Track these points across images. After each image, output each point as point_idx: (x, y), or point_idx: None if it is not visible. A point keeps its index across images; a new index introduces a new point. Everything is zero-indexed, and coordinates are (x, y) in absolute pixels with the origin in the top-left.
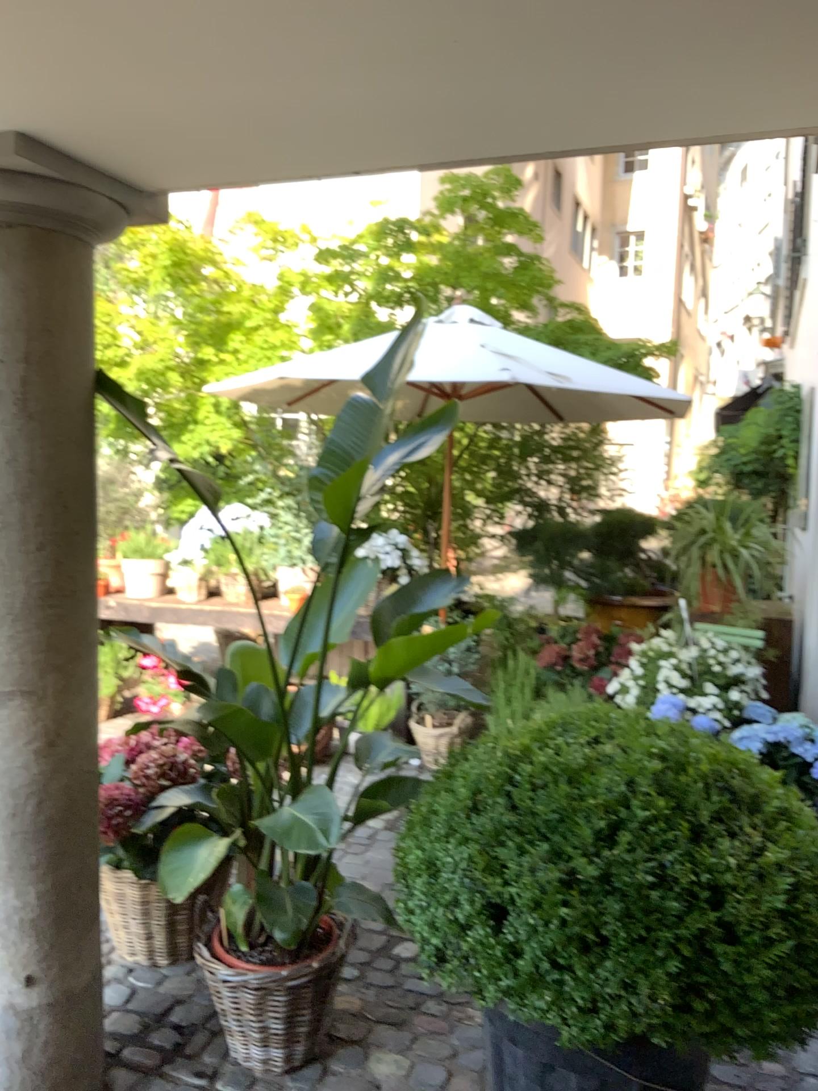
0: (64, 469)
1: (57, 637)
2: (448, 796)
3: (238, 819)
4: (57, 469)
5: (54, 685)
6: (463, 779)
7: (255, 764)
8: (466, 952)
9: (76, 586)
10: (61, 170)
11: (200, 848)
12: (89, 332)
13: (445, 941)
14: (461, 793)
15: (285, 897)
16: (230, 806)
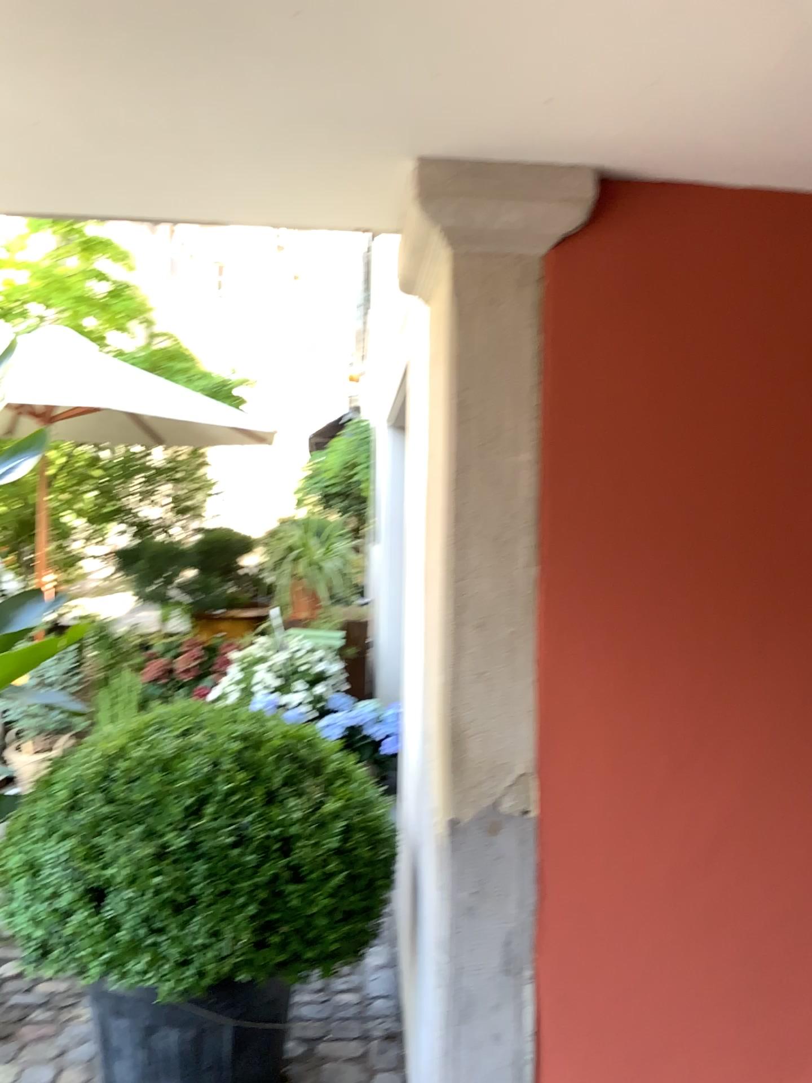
0: None
1: None
2: (49, 802)
3: None
4: None
5: None
6: (63, 783)
7: None
8: (70, 939)
9: None
10: None
11: None
12: None
13: (49, 934)
14: (61, 795)
15: None
16: None
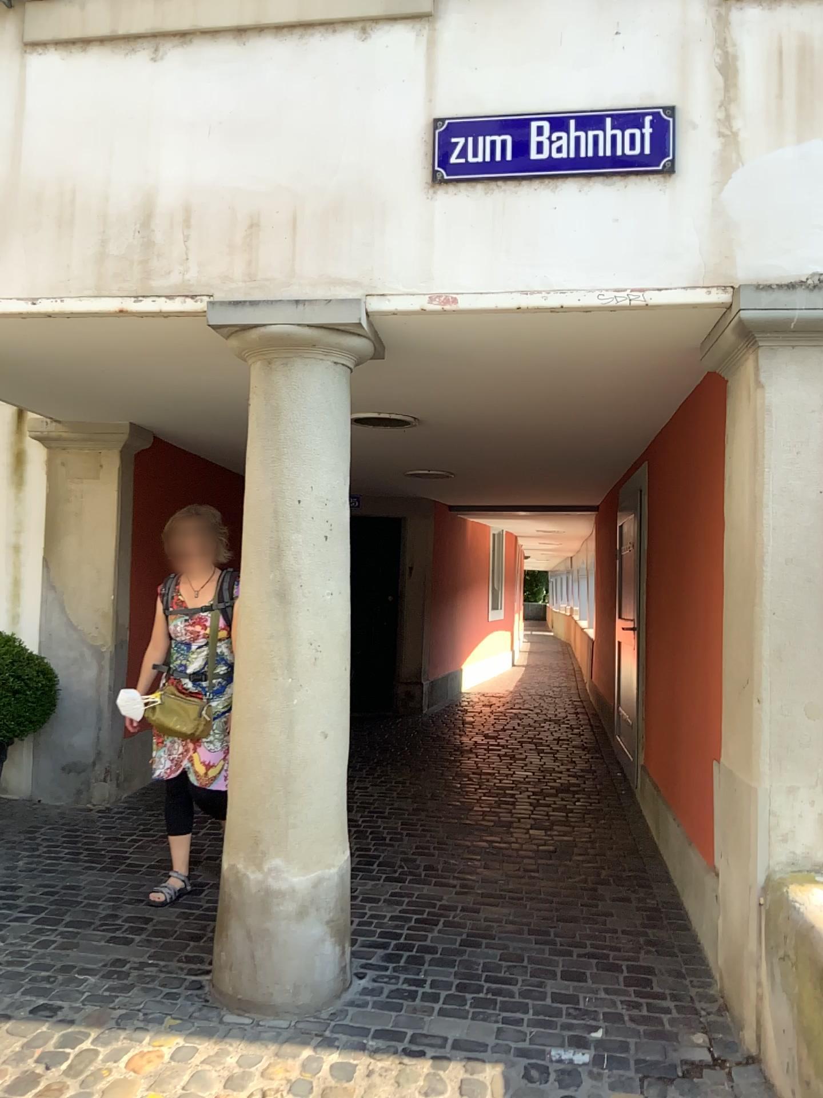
0: None
1: None
2: None
3: None
4: None
5: None
6: None
7: None
8: None
9: None
10: None
11: None
12: None
13: None
14: None
15: None
16: None
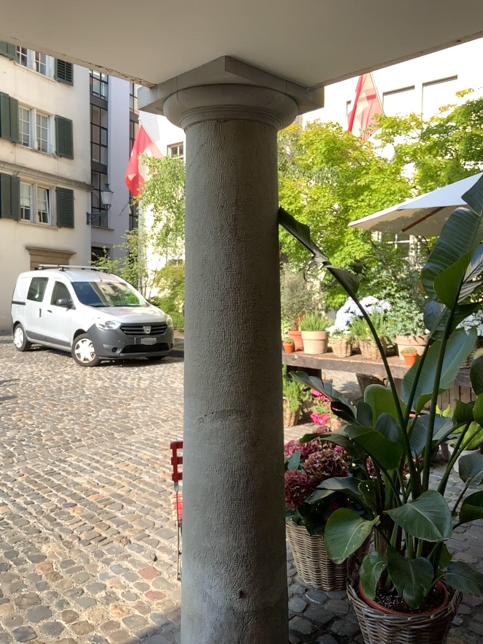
0: (259, 270)
1: (256, 377)
2: None
3: (372, 503)
4: (255, 270)
5: (254, 406)
6: None
7: (384, 468)
8: None
9: (267, 344)
10: (254, 79)
11: (346, 524)
12: (273, 183)
13: None
14: None
15: (407, 564)
16: (367, 493)
